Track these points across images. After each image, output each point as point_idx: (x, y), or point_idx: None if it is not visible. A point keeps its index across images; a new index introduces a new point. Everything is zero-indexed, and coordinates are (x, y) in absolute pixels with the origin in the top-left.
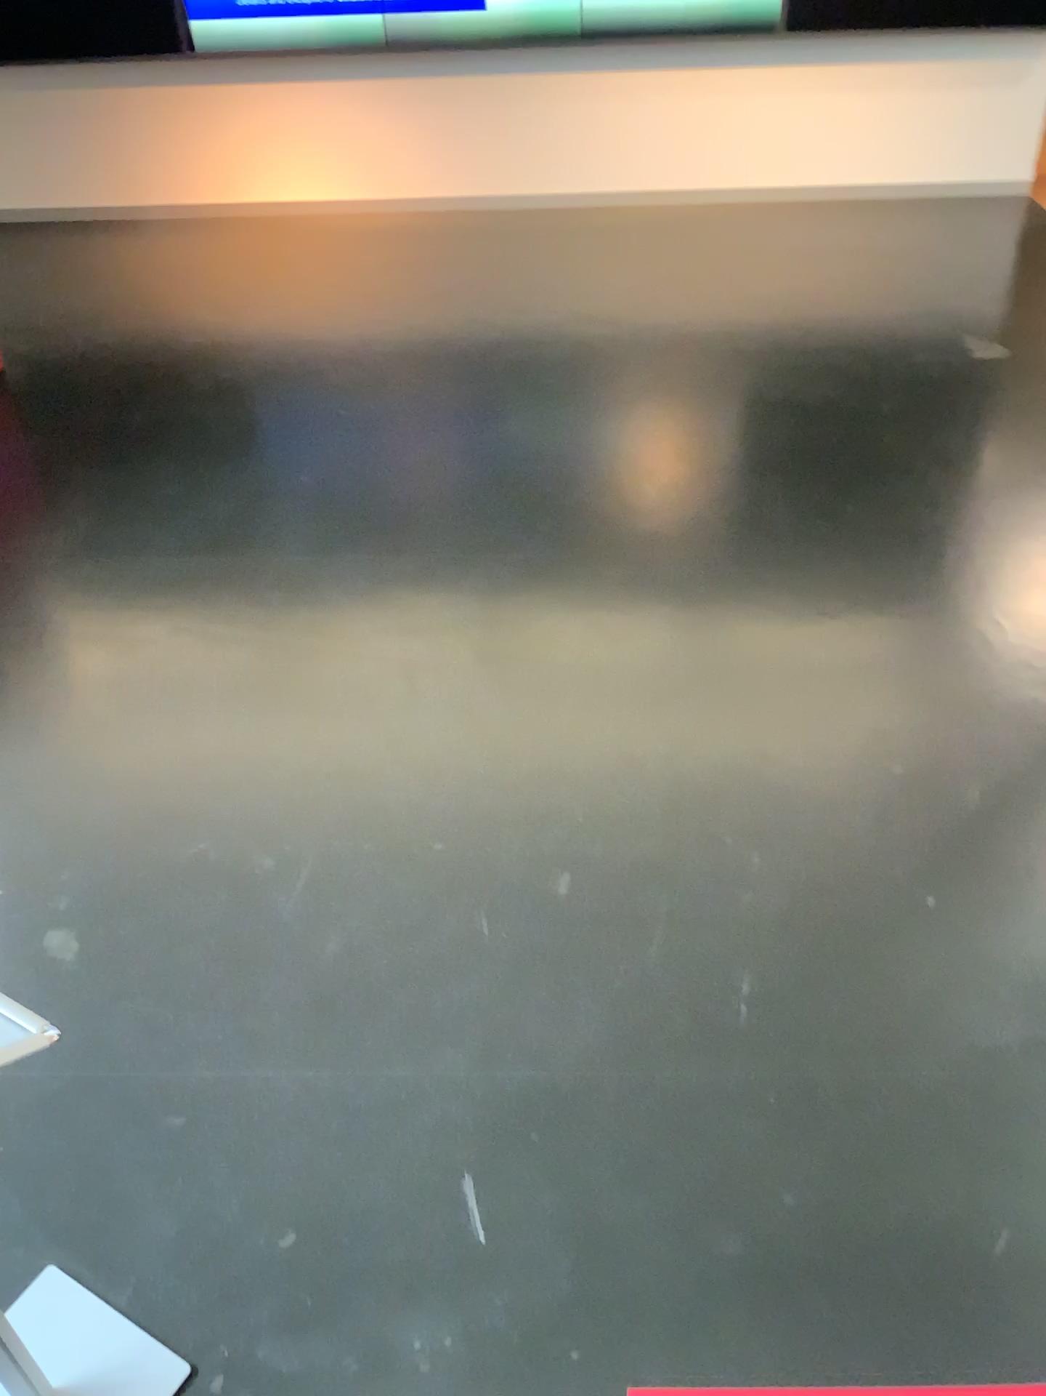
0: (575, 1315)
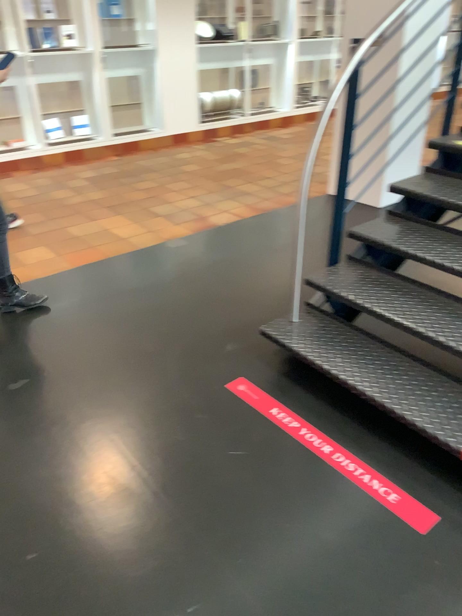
0: (427, 576)
